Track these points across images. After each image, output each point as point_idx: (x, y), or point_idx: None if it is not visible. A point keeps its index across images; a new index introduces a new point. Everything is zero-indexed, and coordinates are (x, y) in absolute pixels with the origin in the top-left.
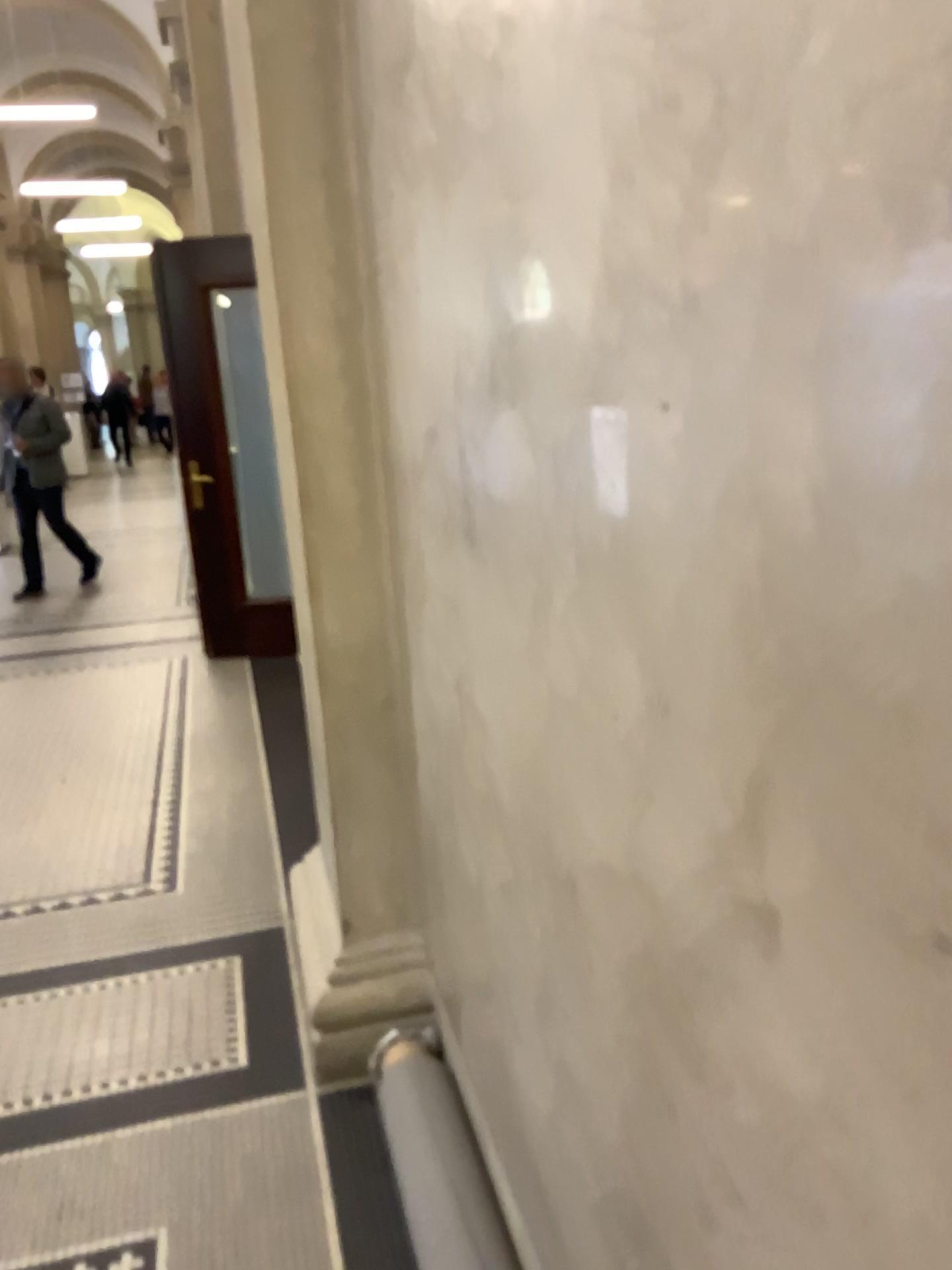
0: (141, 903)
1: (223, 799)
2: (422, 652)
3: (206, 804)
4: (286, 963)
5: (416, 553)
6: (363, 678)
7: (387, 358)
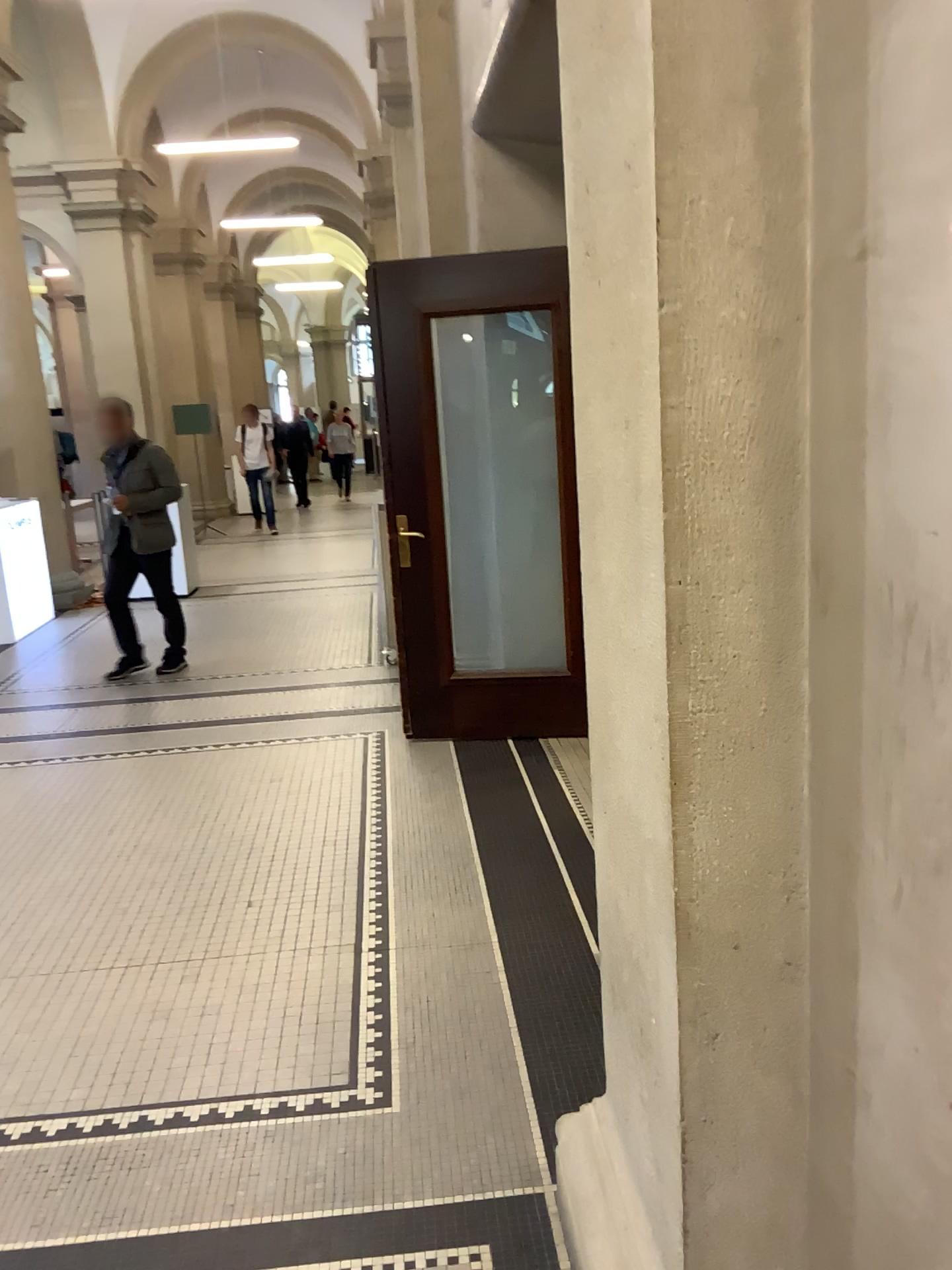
0: (341, 1115)
1: (435, 946)
2: (933, 960)
3: (414, 952)
4: (548, 1260)
5: (920, 774)
6: (740, 924)
7: (880, 420)
